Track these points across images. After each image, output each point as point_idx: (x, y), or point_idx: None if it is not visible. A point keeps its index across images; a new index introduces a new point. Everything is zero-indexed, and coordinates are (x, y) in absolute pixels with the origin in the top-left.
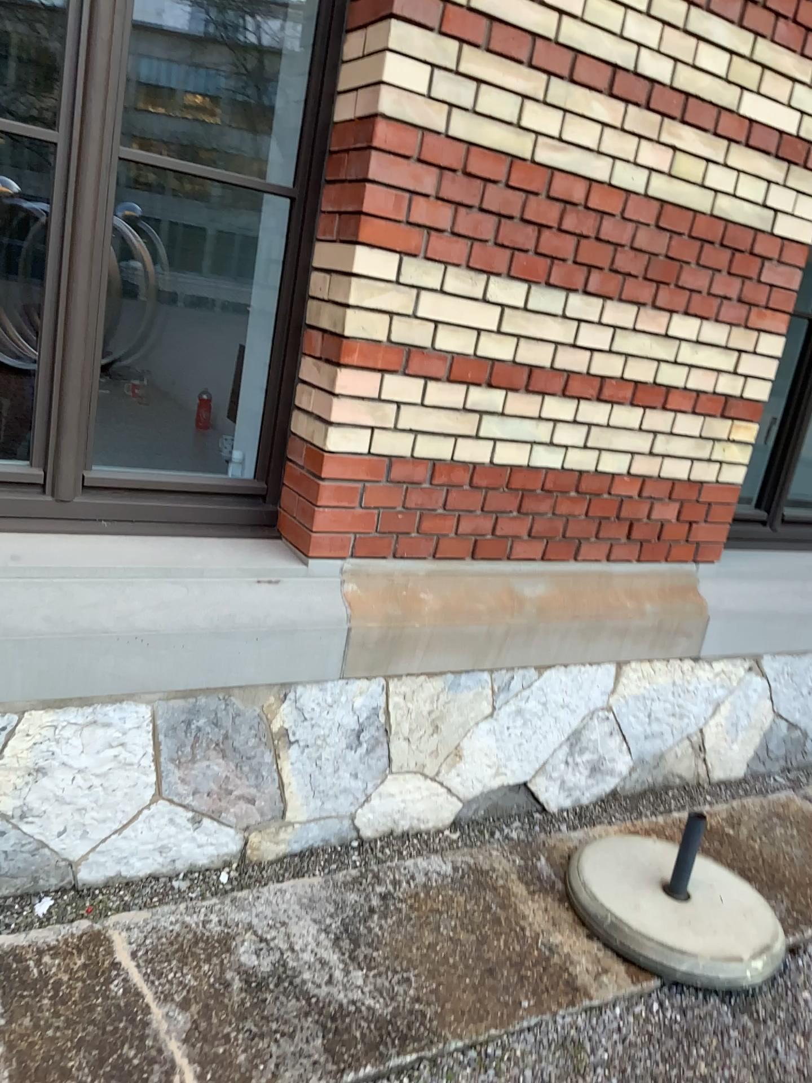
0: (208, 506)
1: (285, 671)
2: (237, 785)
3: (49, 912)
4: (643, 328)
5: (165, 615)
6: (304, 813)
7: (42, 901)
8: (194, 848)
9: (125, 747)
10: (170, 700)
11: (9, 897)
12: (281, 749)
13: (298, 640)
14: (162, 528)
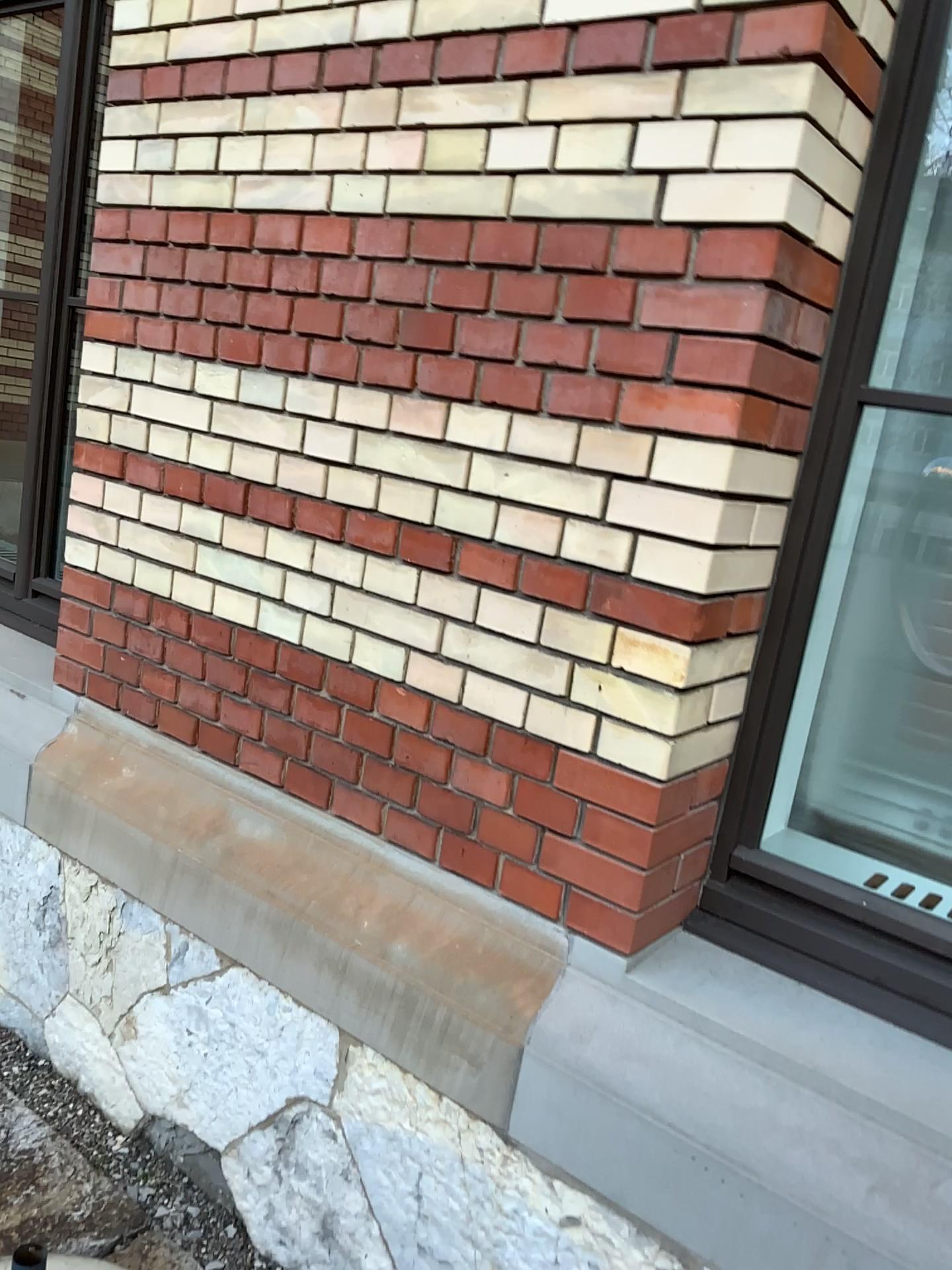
0: None
1: None
2: None
3: None
4: (397, 427)
5: None
6: None
7: None
8: None
9: None
10: None
11: None
12: None
13: None
14: None
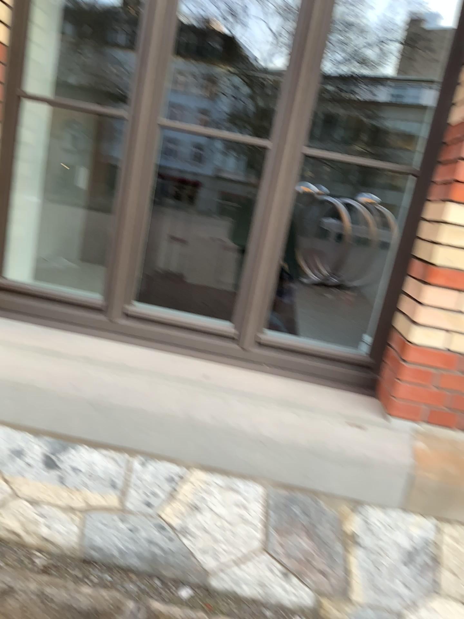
0: (331, 368)
1: (357, 491)
2: (315, 561)
3: (187, 598)
4: None
5: (280, 431)
6: (362, 599)
7: (184, 589)
8: (281, 593)
9: (244, 510)
10: (276, 488)
11: (168, 579)
12: (348, 545)
13: (370, 472)
14: (298, 375)
